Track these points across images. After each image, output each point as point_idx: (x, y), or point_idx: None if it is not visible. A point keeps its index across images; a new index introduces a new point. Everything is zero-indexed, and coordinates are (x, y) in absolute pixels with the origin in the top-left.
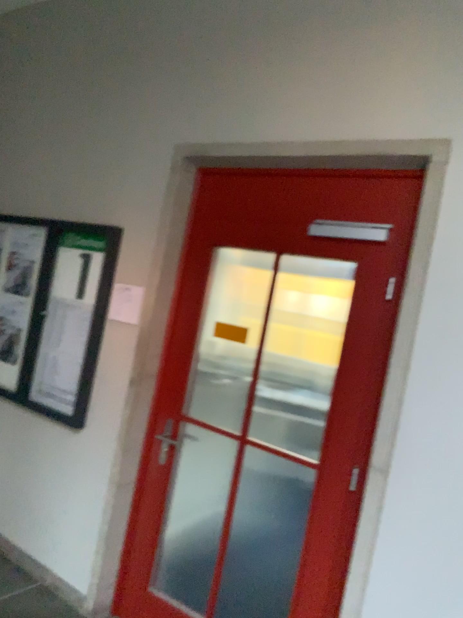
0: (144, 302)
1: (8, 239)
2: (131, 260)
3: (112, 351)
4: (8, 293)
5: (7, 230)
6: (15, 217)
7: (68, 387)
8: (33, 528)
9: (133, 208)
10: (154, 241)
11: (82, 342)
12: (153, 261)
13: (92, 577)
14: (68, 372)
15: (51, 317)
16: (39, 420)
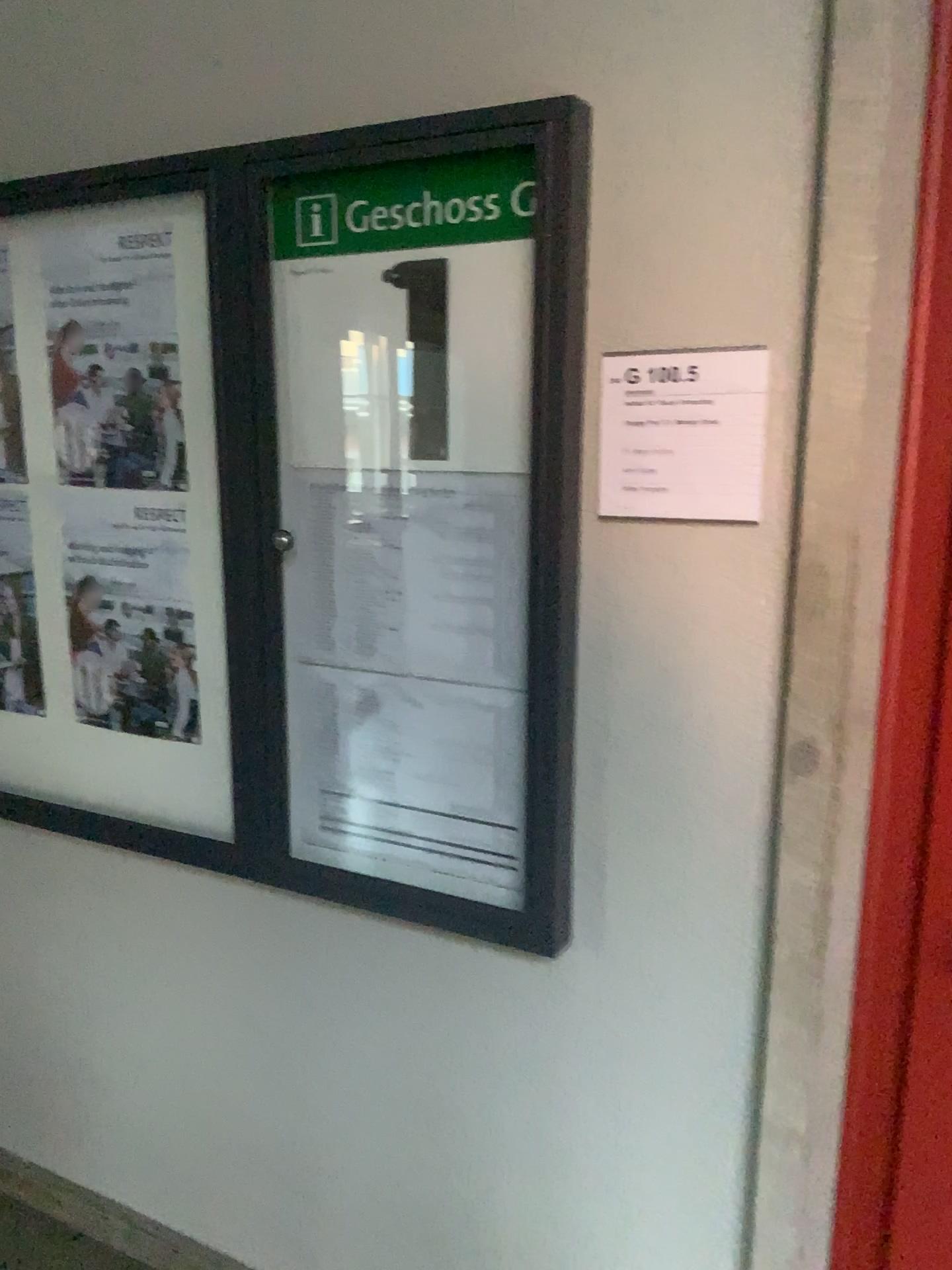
0: (788, 418)
1: (22, 282)
2: (664, 245)
3: (645, 640)
4: (90, 487)
5: (7, 248)
6: (24, 191)
7: (454, 797)
8: (423, 1269)
9: (626, 3)
10: (795, 126)
11: (481, 623)
12: (804, 220)
13: None
14: (442, 746)
15: (305, 546)
16: (347, 921)
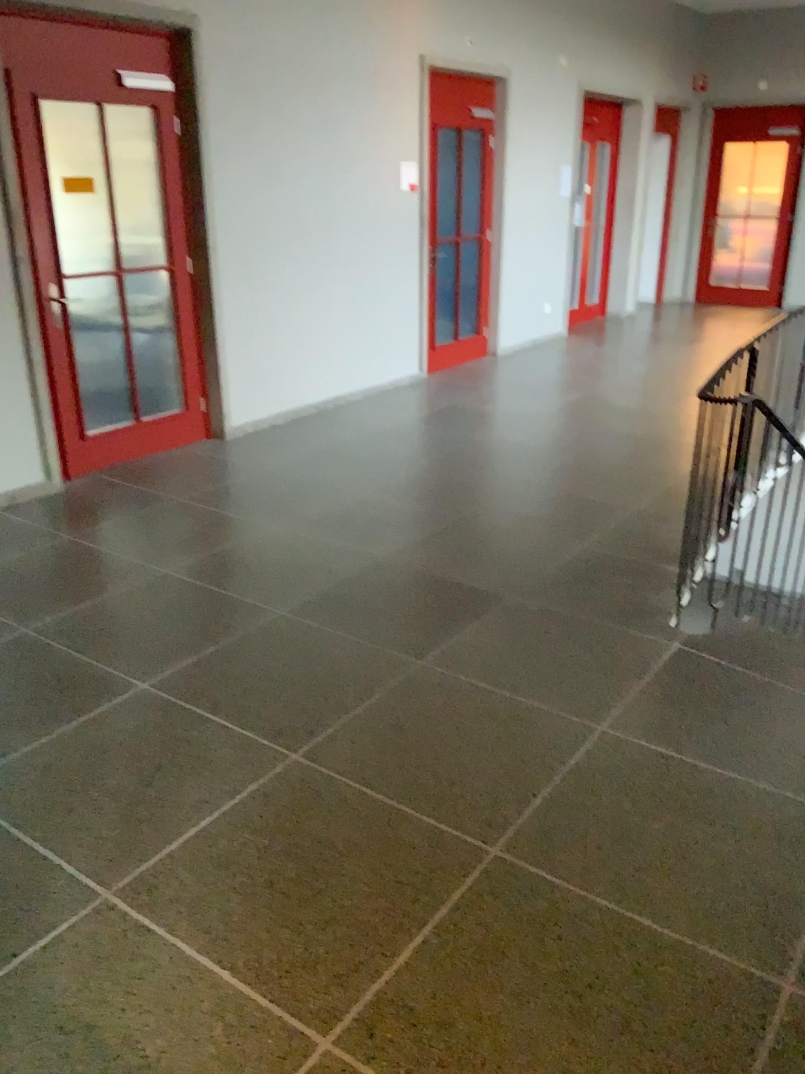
0: None
1: None
2: None
3: None
4: None
5: None
6: None
7: None
8: None
9: None
10: None
11: None
12: None
13: (44, 459)
14: None
15: None
16: None
